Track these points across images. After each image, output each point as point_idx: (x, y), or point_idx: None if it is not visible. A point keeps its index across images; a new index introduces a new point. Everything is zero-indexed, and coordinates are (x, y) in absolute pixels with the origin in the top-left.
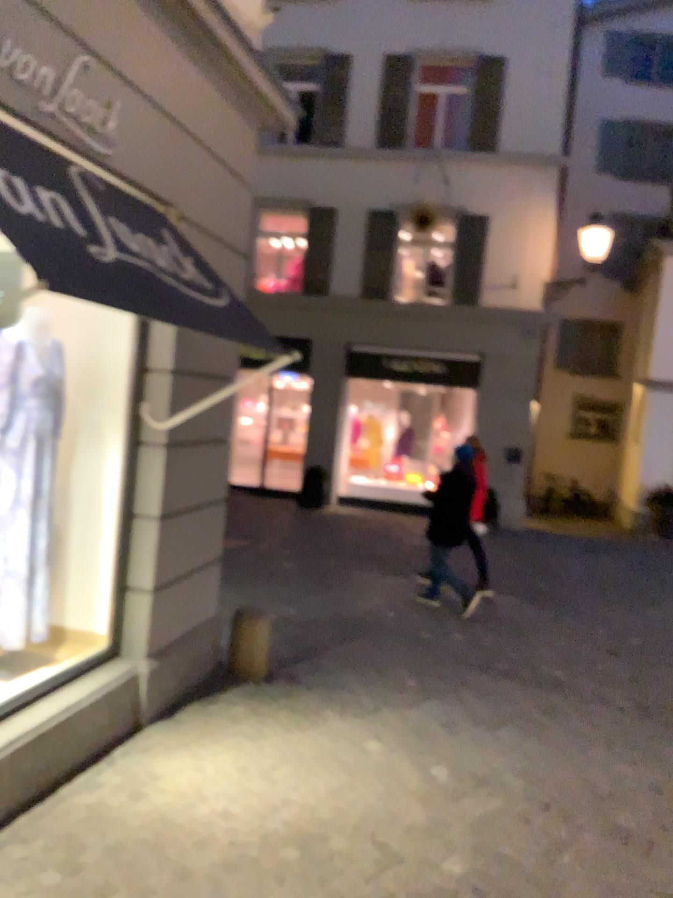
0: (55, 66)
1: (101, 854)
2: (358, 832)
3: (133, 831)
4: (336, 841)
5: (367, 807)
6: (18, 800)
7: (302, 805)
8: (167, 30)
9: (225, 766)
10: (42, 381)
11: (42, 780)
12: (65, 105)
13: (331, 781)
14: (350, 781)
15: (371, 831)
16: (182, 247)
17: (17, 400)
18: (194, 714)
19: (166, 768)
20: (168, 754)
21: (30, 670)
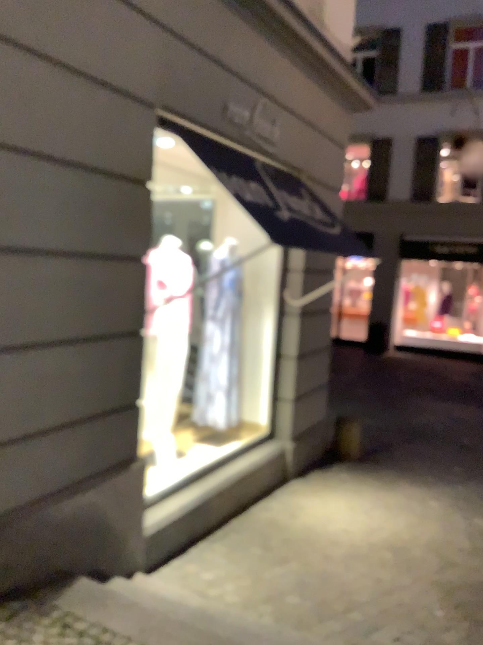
0: (249, 110)
1: (280, 541)
2: (426, 547)
3: (295, 532)
4: (413, 550)
5: (431, 535)
6: (232, 510)
7: (390, 530)
8: (300, 68)
9: (341, 505)
10: (234, 280)
11: (242, 501)
12: (254, 130)
13: (407, 519)
14: (419, 520)
15: (434, 548)
16: (312, 198)
17: (221, 291)
18: (317, 476)
19: (307, 503)
20: (306, 496)
21: (229, 442)
